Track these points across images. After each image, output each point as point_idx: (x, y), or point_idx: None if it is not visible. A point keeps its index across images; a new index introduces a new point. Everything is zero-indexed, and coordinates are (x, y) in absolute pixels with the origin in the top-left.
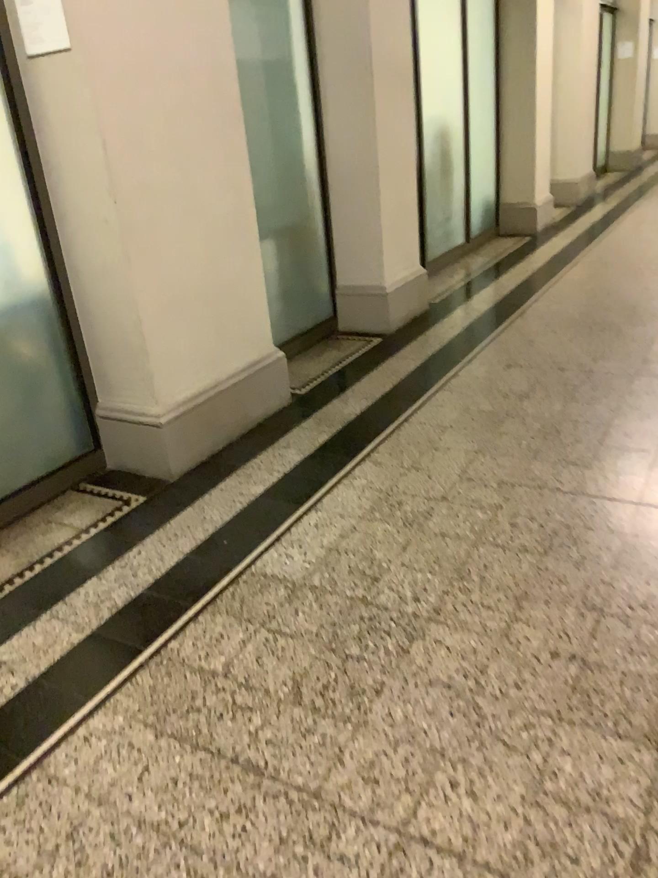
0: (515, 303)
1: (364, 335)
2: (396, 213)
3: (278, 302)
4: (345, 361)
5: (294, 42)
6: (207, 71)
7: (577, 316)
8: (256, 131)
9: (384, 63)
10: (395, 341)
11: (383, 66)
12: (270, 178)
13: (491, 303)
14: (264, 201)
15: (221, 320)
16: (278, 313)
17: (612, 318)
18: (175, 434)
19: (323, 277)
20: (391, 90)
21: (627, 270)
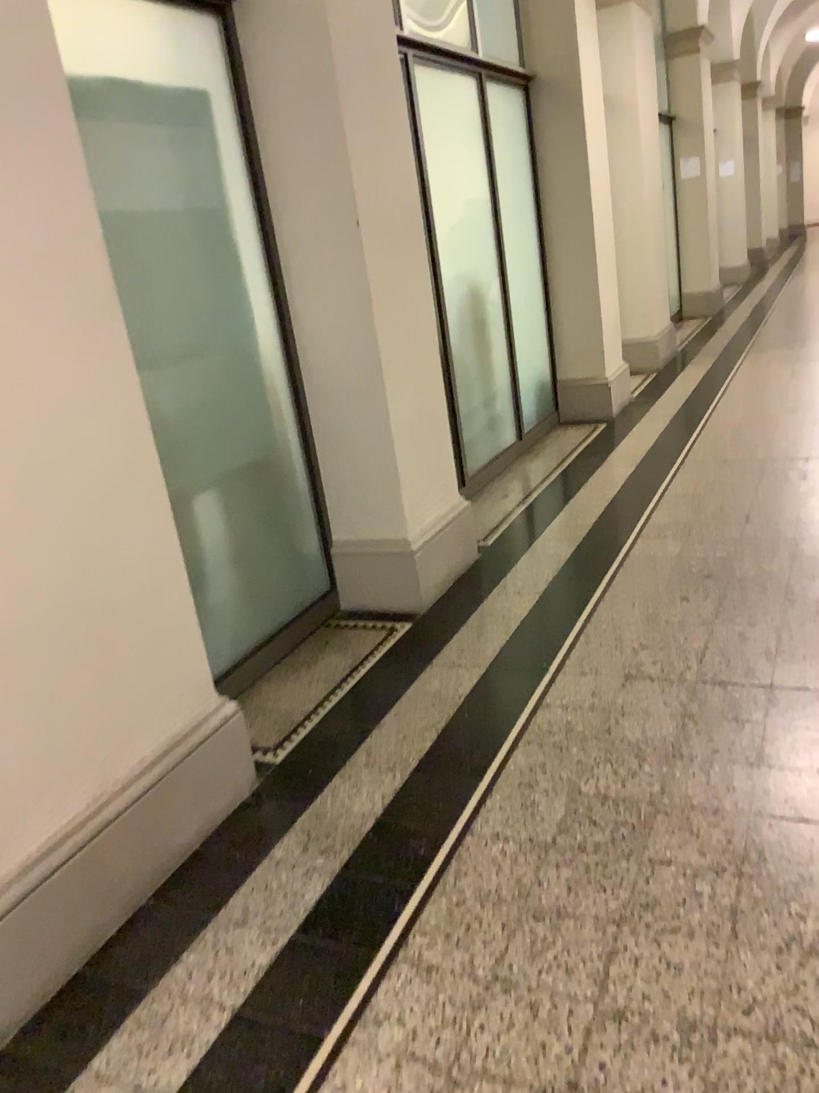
0: (615, 545)
1: (386, 621)
2: (417, 425)
3: (237, 592)
4: (356, 682)
5: (229, 181)
6: (36, 237)
7: (720, 565)
8: (171, 325)
9: (375, 204)
10: (436, 634)
11: (373, 208)
12: (204, 395)
13: (577, 547)
14: (196, 433)
15: (107, 682)
16: (237, 610)
17: (775, 564)
18: (10, 952)
19: (311, 534)
20: (391, 243)
21: (768, 473)
